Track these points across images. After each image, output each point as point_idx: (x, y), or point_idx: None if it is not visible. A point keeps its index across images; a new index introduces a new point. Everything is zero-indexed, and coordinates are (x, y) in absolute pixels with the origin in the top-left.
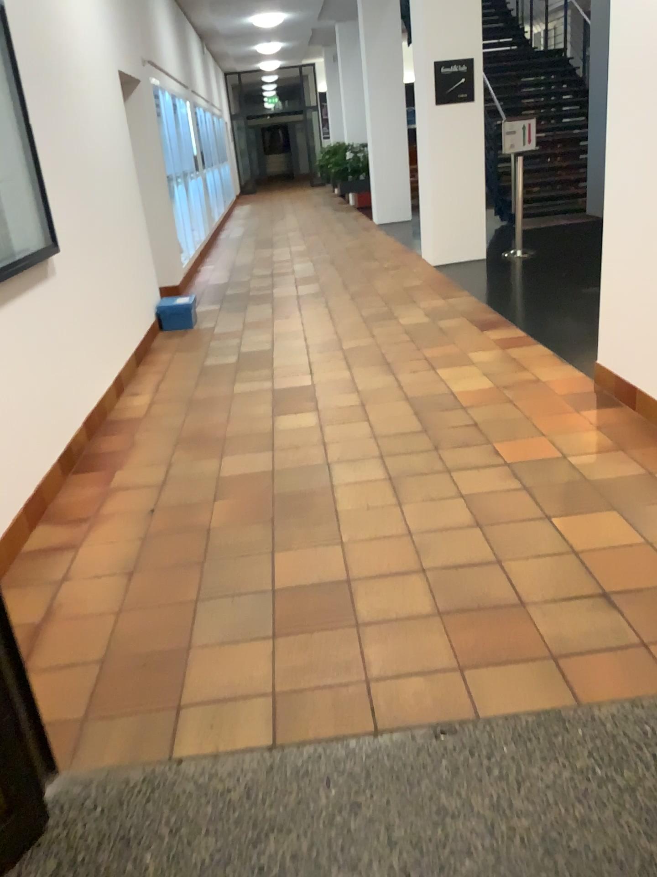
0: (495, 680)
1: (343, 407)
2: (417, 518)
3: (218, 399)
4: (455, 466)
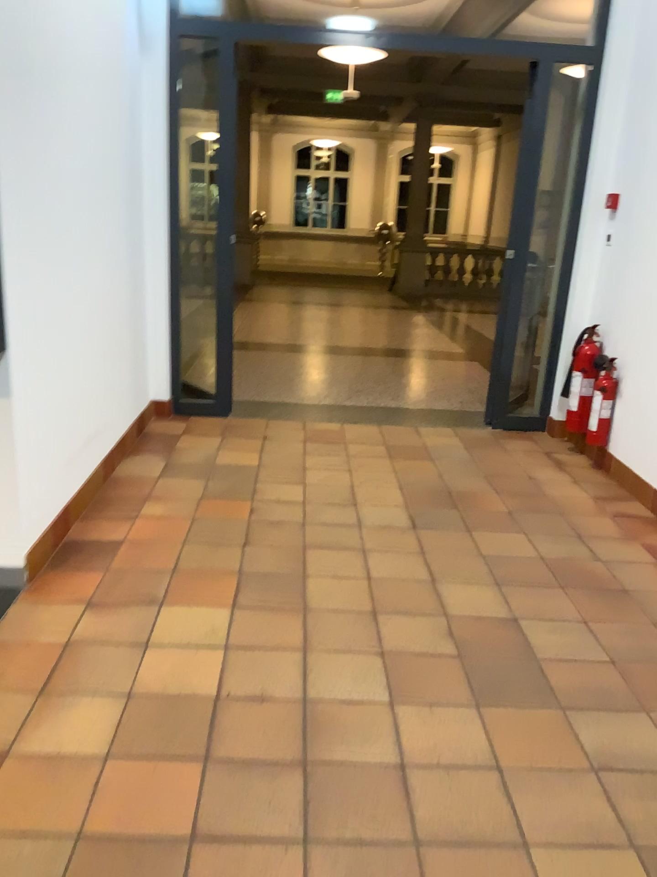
0: (331, 426)
1: (407, 607)
2: (343, 475)
3: (650, 679)
4: (298, 500)
